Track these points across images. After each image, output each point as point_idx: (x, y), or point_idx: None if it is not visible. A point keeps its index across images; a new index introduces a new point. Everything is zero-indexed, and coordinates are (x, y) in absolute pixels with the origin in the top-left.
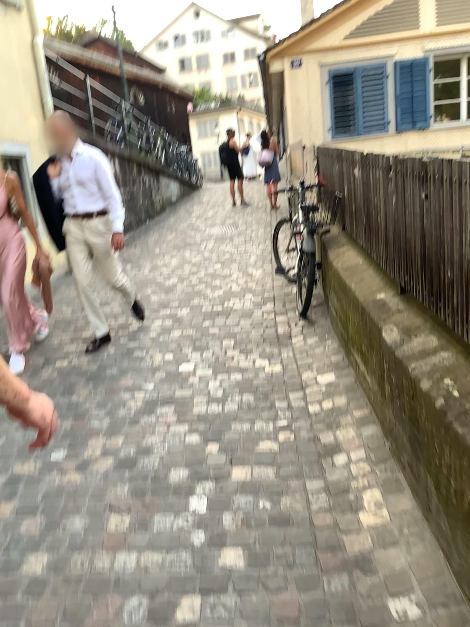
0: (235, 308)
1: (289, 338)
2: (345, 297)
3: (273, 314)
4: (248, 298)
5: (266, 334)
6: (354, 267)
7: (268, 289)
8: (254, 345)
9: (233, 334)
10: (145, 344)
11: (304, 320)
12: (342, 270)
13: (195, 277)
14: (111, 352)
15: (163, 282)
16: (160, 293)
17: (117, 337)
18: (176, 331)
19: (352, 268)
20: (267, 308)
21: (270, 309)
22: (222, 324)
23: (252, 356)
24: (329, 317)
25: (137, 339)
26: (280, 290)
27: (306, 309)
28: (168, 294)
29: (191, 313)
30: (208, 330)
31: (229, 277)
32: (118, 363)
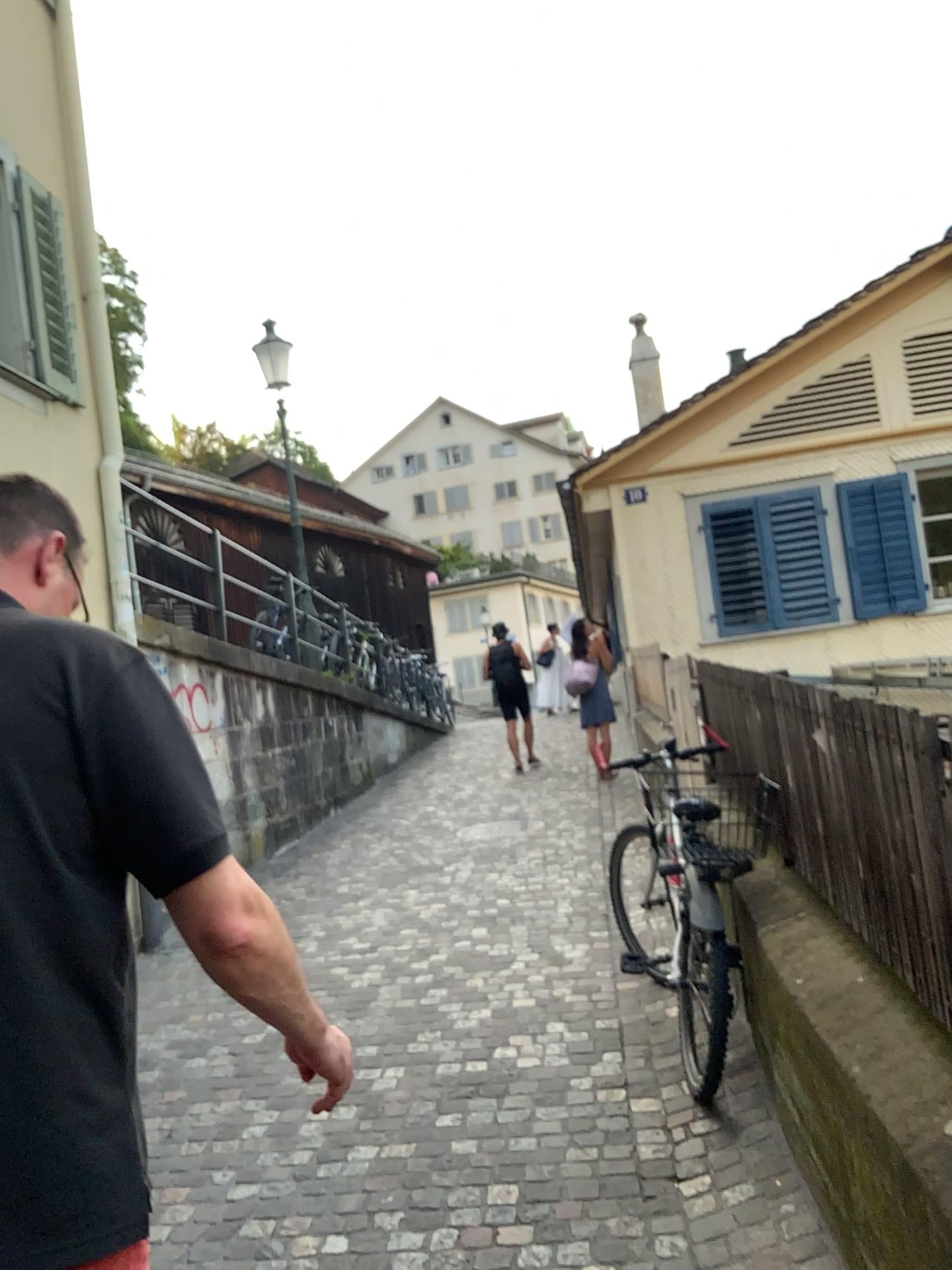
0: (523, 1068)
1: (671, 1182)
2: (833, 1101)
3: (620, 1091)
4: (555, 1038)
5: (606, 1166)
6: (843, 999)
7: (603, 1005)
8: (573, 1208)
9: (515, 1160)
10: (280, 1192)
11: (705, 1115)
12: (808, 1004)
13: (424, 968)
14: (184, 1224)
15: (348, 983)
16: (336, 1016)
17: (210, 1165)
18: (367, 1145)
19: (837, 1000)
20: (604, 1072)
21: (613, 1074)
22: (487, 1122)
23: (568, 1248)
24: (772, 1110)
25: (259, 1175)
26: (634, 1009)
27: (709, 1080)
28: (355, 1021)
29: (408, 1083)
30: (449, 1146)
31: (508, 969)
32: (196, 1264)
